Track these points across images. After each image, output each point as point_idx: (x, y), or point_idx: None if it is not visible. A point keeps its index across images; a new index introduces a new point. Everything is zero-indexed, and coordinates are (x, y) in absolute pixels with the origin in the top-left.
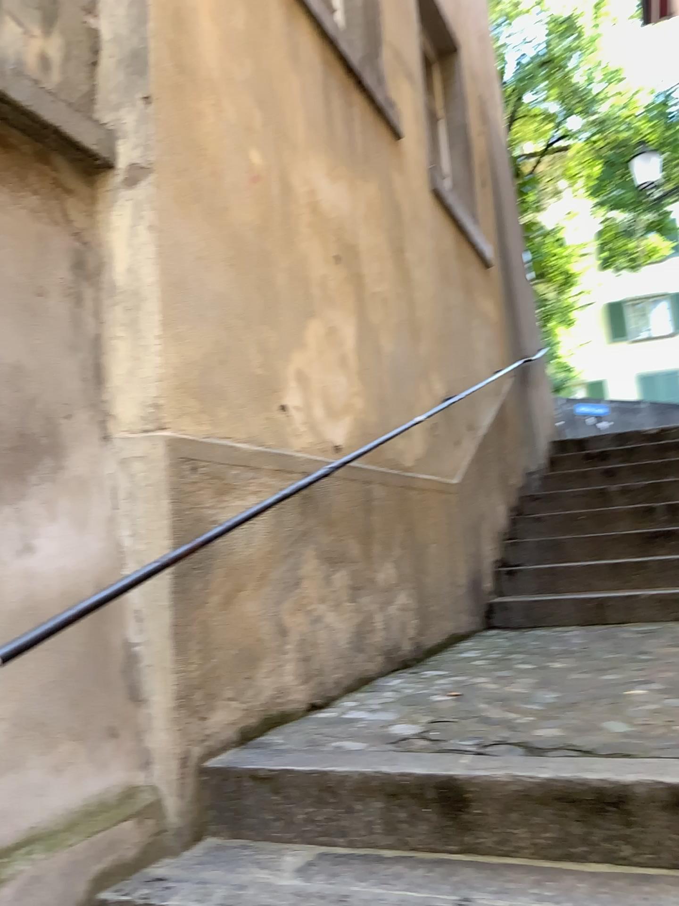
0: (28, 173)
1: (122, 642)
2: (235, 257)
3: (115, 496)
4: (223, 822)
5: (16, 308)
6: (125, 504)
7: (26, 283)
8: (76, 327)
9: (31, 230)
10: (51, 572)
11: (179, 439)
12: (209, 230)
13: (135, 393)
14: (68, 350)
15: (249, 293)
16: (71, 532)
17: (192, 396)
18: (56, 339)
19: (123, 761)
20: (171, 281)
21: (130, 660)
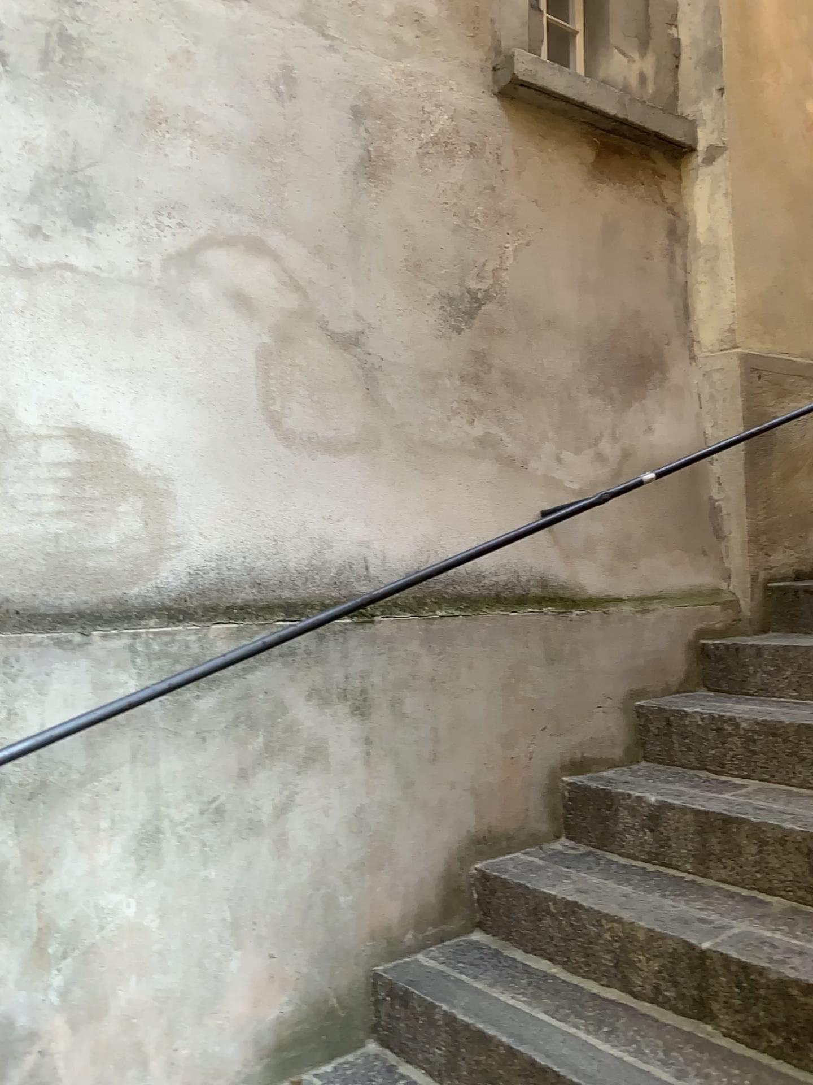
0: (636, 171)
1: (709, 497)
2: (791, 202)
3: (701, 398)
4: (782, 624)
5: (633, 271)
6: (708, 404)
7: (638, 252)
8: (670, 279)
9: (639, 213)
10: (663, 446)
11: (748, 356)
12: (769, 185)
13: (714, 323)
14: (666, 297)
15: (804, 231)
16: (674, 422)
17: (757, 323)
18: (658, 289)
19: (712, 571)
20: (741, 234)
21: (714, 510)
